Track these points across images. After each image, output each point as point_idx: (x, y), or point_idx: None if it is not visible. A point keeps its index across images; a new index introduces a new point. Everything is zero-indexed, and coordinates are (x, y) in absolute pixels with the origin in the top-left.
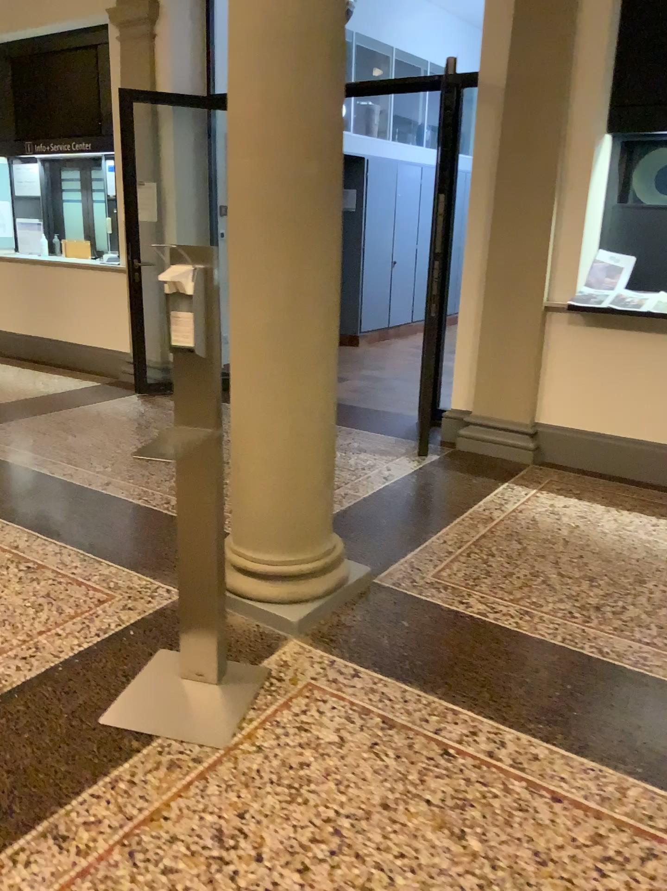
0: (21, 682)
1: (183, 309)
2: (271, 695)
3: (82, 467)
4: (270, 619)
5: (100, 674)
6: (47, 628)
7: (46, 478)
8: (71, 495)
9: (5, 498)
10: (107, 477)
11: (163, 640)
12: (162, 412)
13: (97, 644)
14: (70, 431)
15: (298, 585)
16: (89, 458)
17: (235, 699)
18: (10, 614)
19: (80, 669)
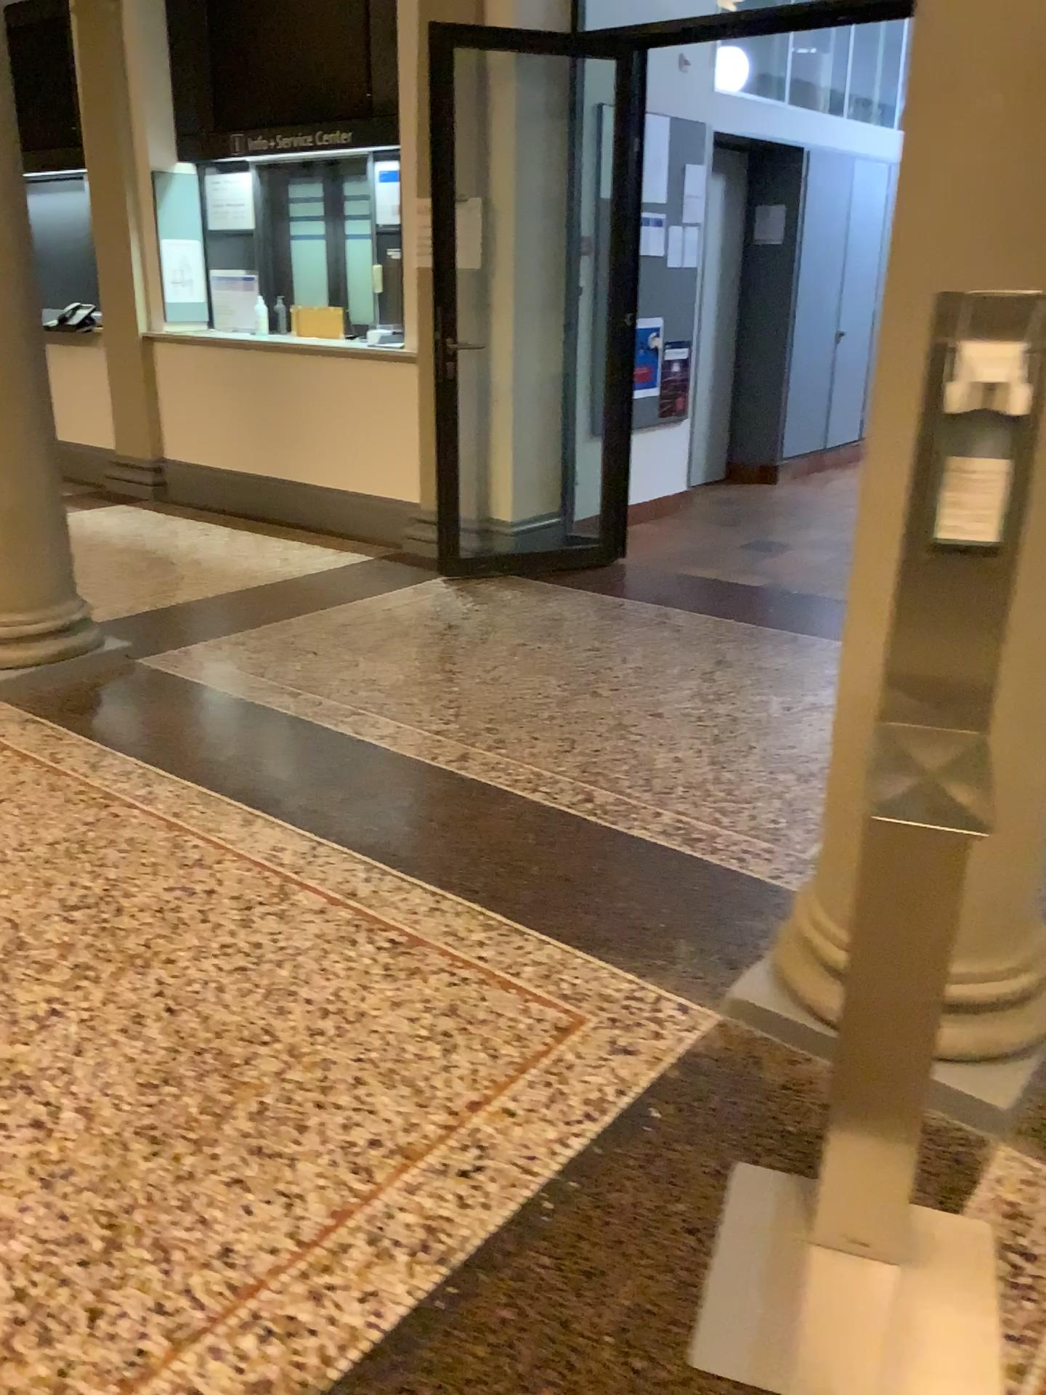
0: (485, 1248)
1: (984, 456)
2: (1032, 1301)
3: (409, 722)
4: (932, 1090)
5: (639, 1227)
6: (484, 1099)
7: (356, 746)
8: (414, 783)
9: (298, 787)
10: (461, 744)
11: (734, 1140)
12: (503, 611)
13: (602, 1146)
14: (362, 649)
15: (991, 1022)
16: (413, 703)
17: (966, 1316)
18: (399, 1062)
19: (594, 1213)
